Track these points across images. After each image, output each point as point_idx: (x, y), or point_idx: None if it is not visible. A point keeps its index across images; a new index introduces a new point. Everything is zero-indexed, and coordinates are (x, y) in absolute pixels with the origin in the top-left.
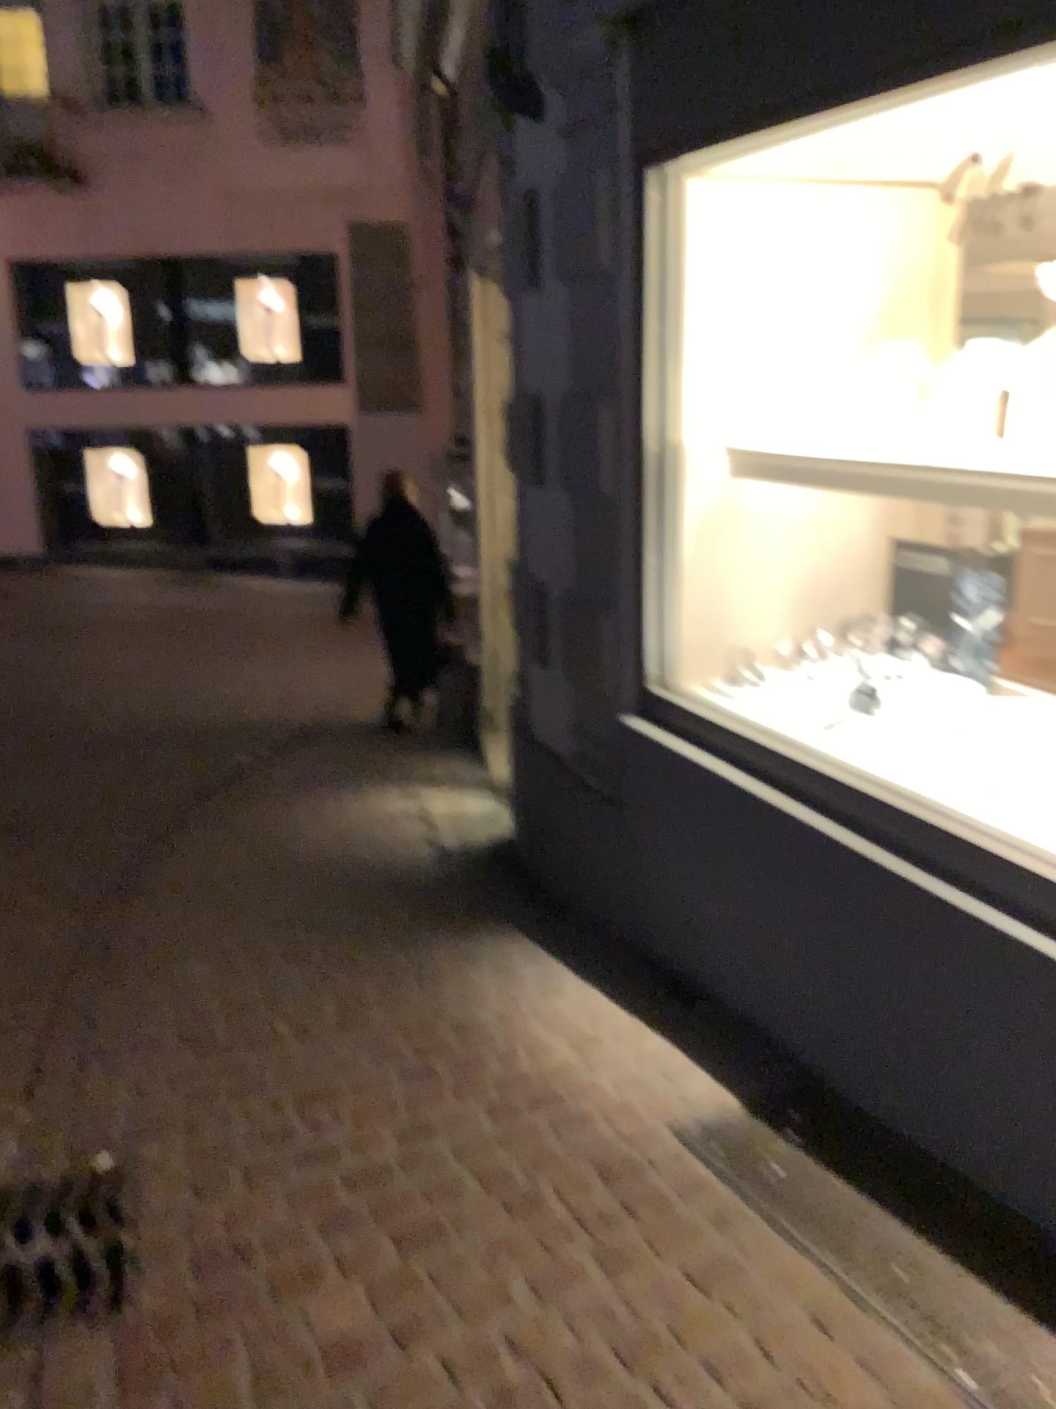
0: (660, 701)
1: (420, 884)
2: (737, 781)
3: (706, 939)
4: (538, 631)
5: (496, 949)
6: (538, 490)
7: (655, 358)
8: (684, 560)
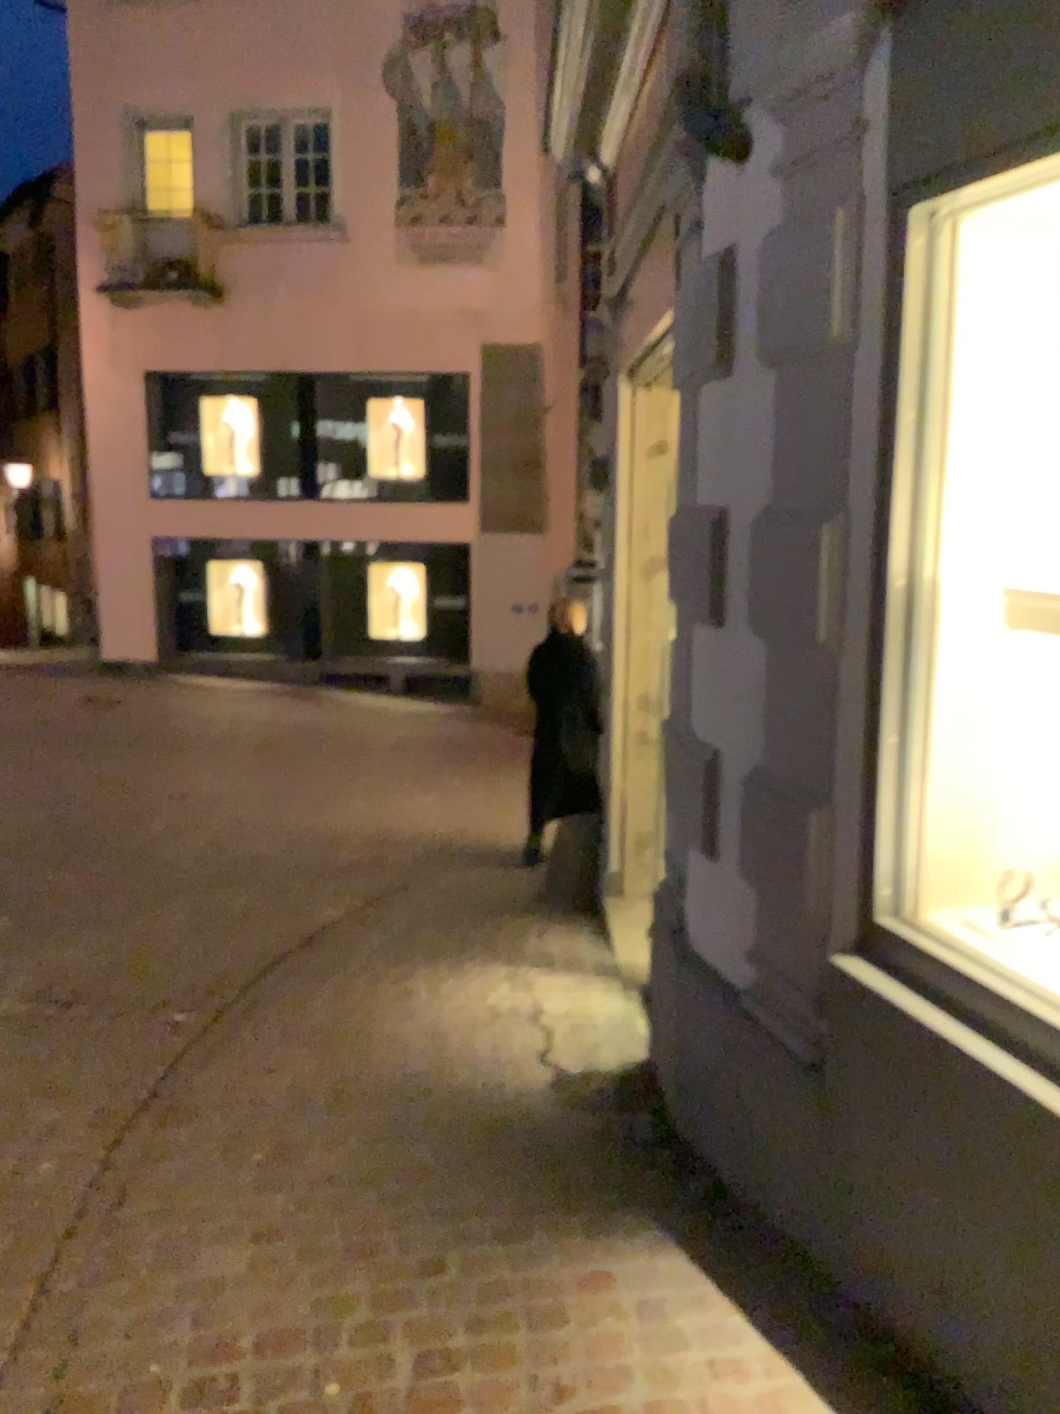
0: (890, 939)
1: (532, 1134)
2: (1034, 1094)
3: (966, 1320)
4: (705, 815)
5: (637, 1266)
6: (716, 633)
7: (899, 463)
8: (924, 739)
